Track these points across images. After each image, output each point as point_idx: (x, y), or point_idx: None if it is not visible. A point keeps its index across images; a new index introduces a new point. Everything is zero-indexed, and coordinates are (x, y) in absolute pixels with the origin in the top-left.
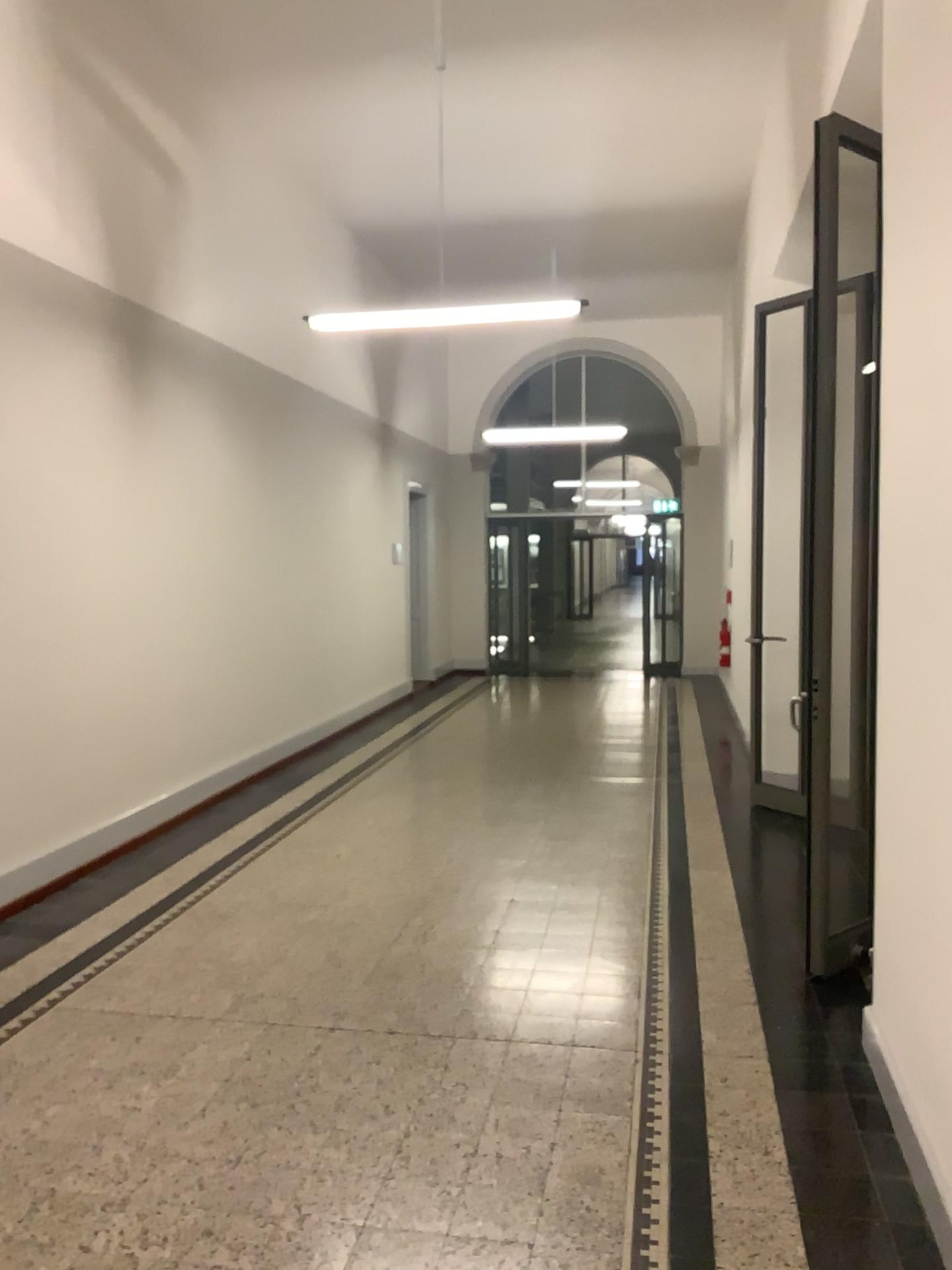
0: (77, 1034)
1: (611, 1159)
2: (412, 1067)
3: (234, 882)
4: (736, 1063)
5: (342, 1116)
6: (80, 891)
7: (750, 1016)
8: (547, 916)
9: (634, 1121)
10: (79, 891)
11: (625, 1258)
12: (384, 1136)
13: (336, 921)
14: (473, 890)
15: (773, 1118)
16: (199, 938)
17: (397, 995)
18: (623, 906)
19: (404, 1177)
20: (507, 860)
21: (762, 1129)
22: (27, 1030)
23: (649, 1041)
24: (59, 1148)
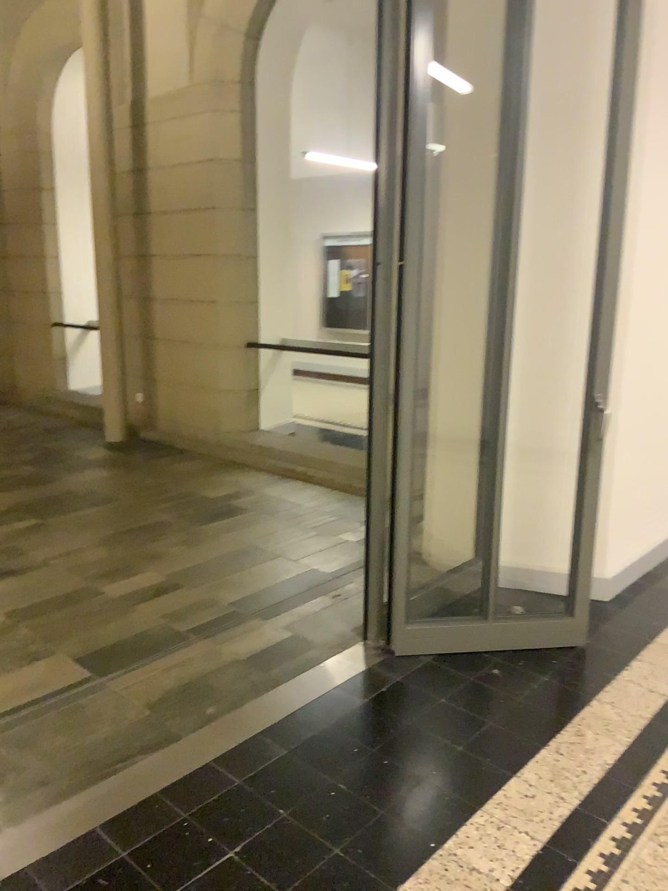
0: None
1: None
2: None
3: None
4: None
5: None
6: None
7: None
8: None
9: None
10: None
11: None
12: None
13: None
14: None
15: None
16: None
17: None
18: None
19: None
20: None
21: None
22: None
23: None
24: None
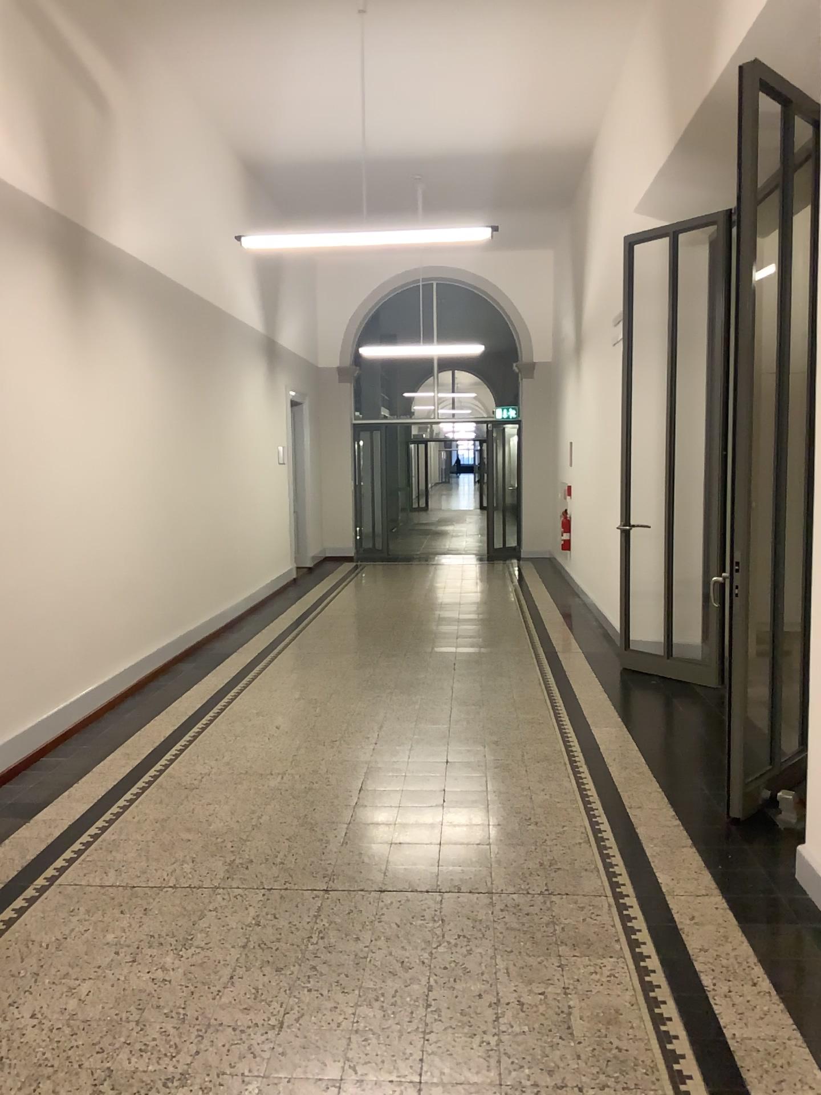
0: (87, 907)
1: (621, 996)
2: (414, 921)
3: (190, 754)
4: (697, 900)
5: (366, 972)
6: (46, 769)
7: (691, 856)
8: (483, 774)
9: (629, 959)
10: (45, 768)
11: (666, 1089)
12: (410, 989)
13: (297, 787)
14: (411, 753)
15: (747, 949)
16: (176, 808)
17: (376, 854)
18: (546, 763)
19: (441, 1027)
20: (432, 725)
21: (741, 959)
22: (36, 905)
23: (614, 884)
24: (104, 1021)
